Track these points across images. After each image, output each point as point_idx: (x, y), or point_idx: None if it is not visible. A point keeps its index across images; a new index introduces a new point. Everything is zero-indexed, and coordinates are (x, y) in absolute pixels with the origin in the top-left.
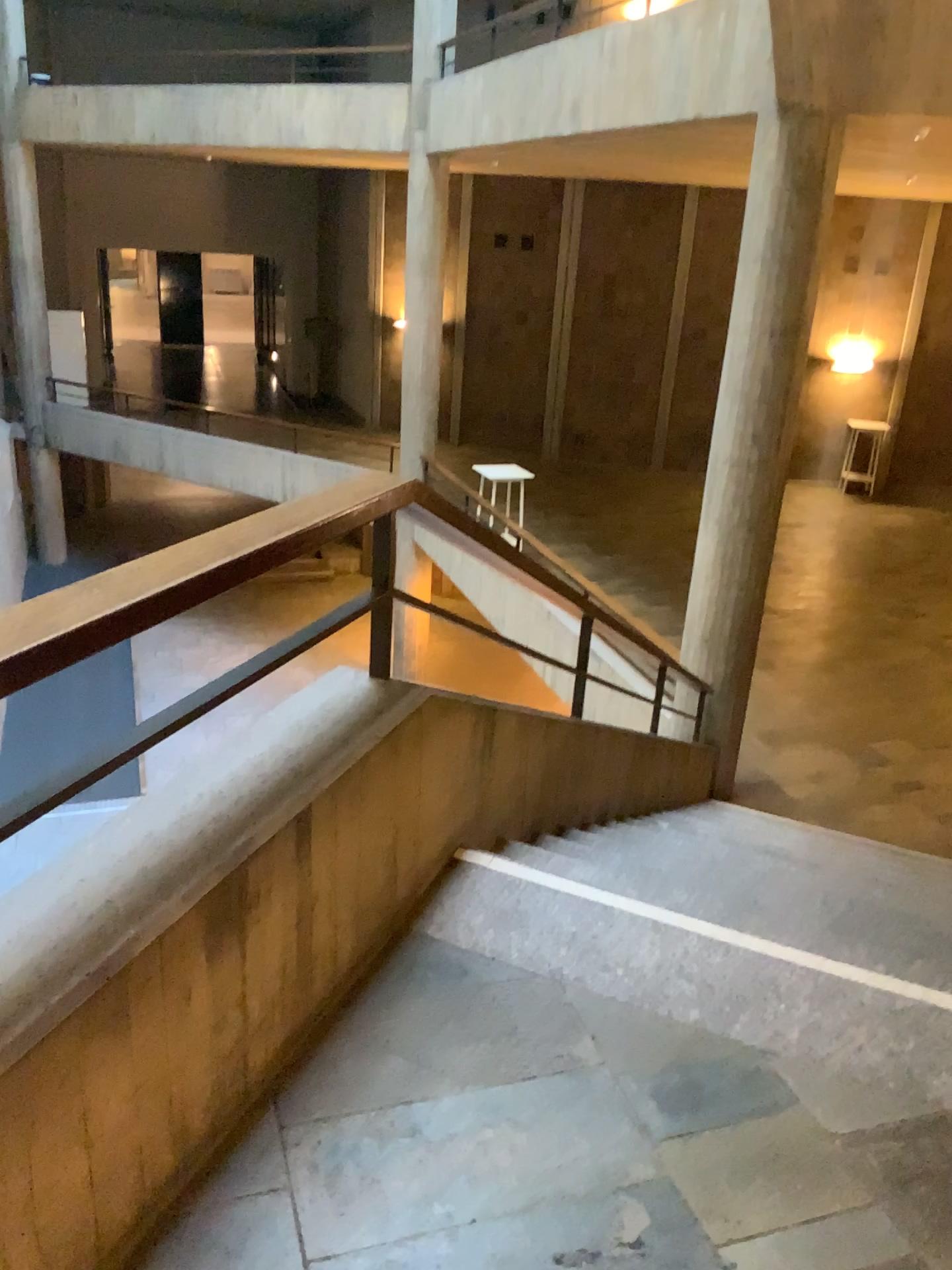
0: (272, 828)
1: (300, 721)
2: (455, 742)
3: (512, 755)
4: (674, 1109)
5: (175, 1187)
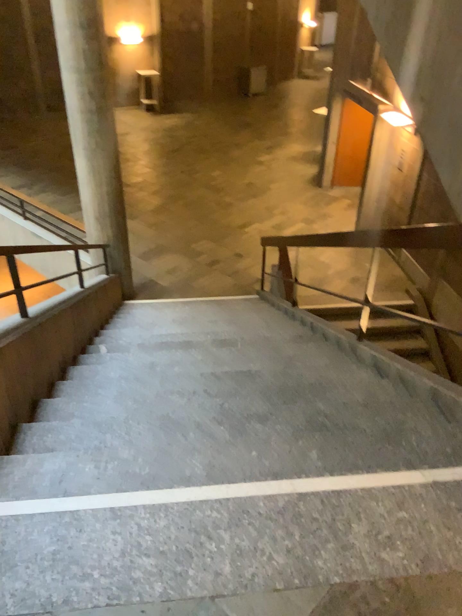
0: None
1: None
2: None
3: None
4: None
5: None
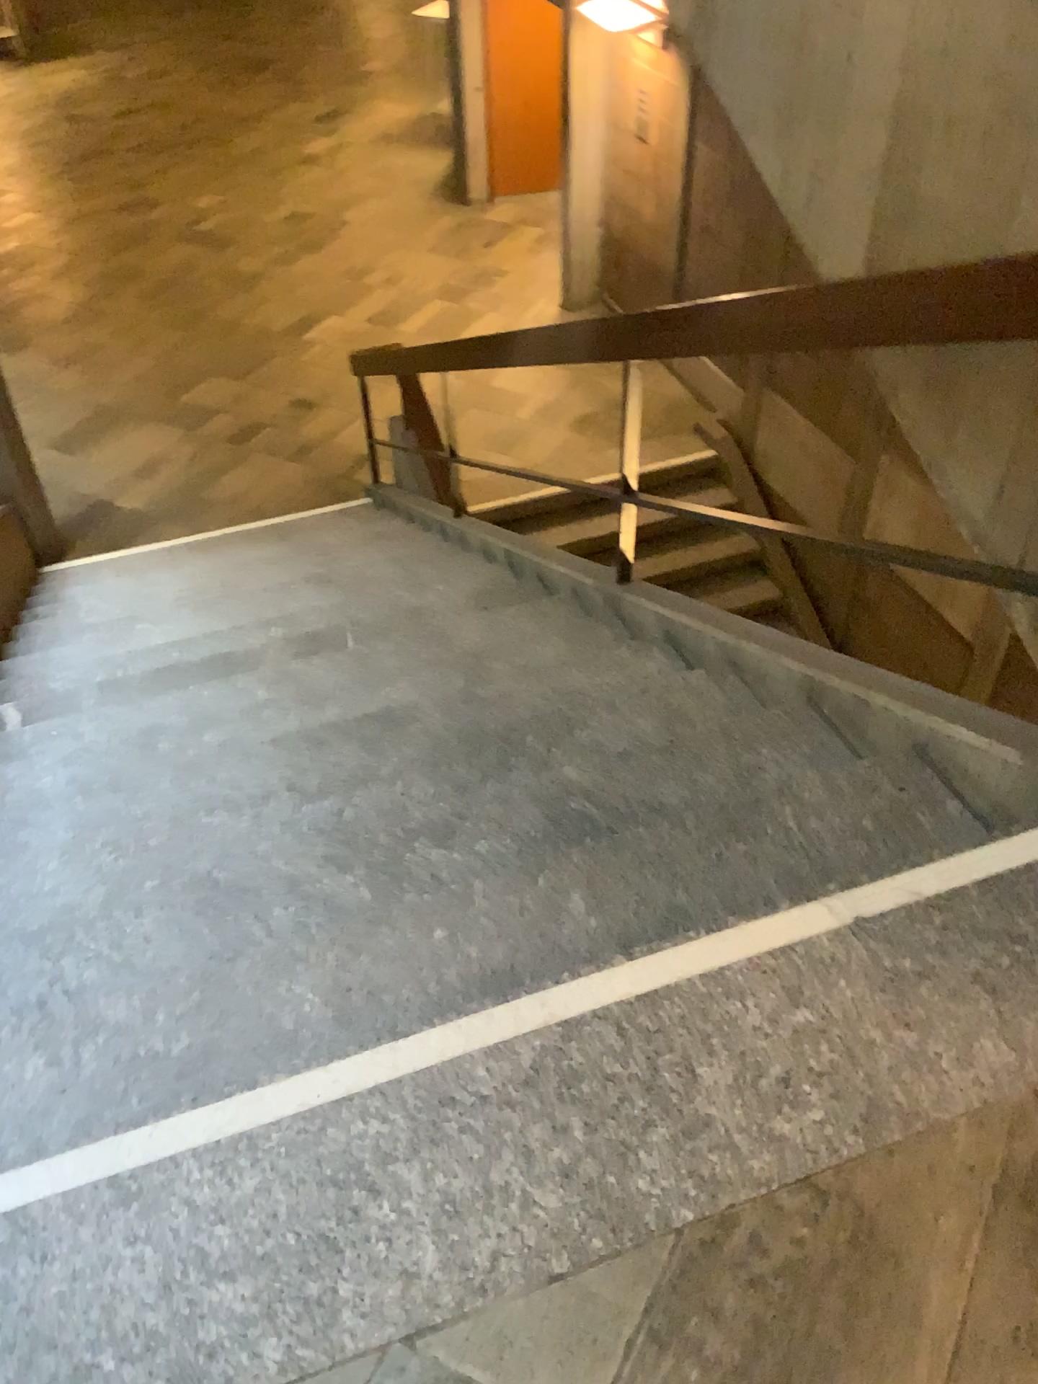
0: None
1: None
2: None
3: None
4: None
5: None
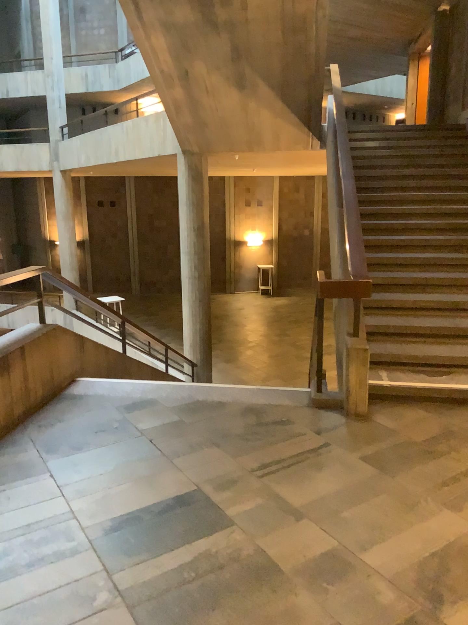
0: (16, 346)
1: (21, 330)
2: (69, 342)
3: (92, 353)
4: (129, 407)
5: (0, 431)
